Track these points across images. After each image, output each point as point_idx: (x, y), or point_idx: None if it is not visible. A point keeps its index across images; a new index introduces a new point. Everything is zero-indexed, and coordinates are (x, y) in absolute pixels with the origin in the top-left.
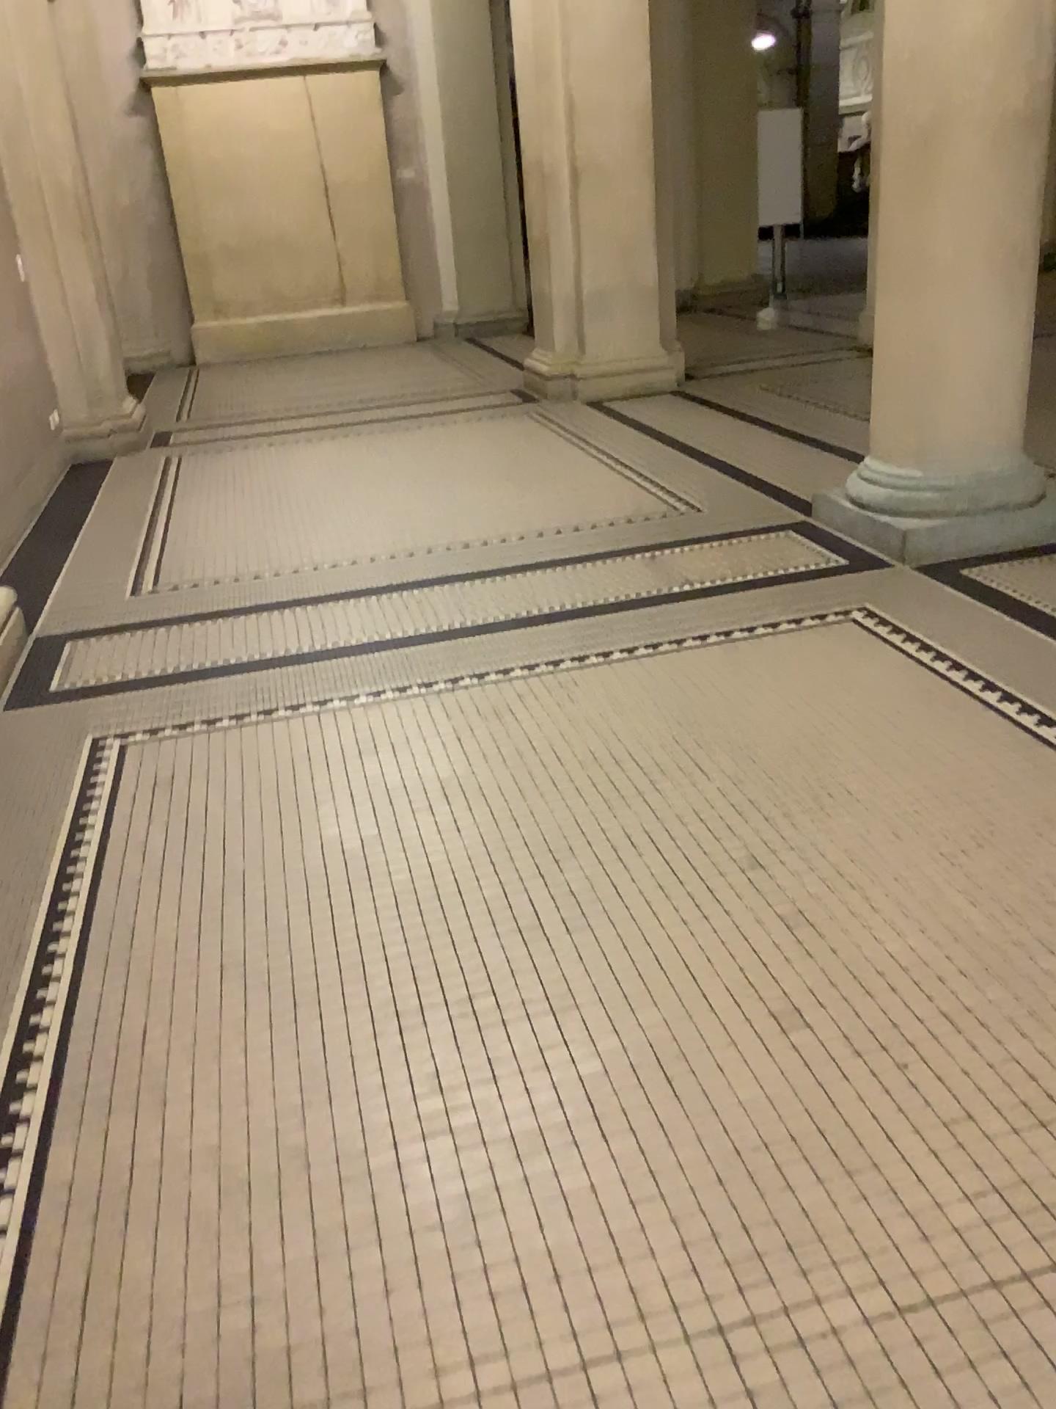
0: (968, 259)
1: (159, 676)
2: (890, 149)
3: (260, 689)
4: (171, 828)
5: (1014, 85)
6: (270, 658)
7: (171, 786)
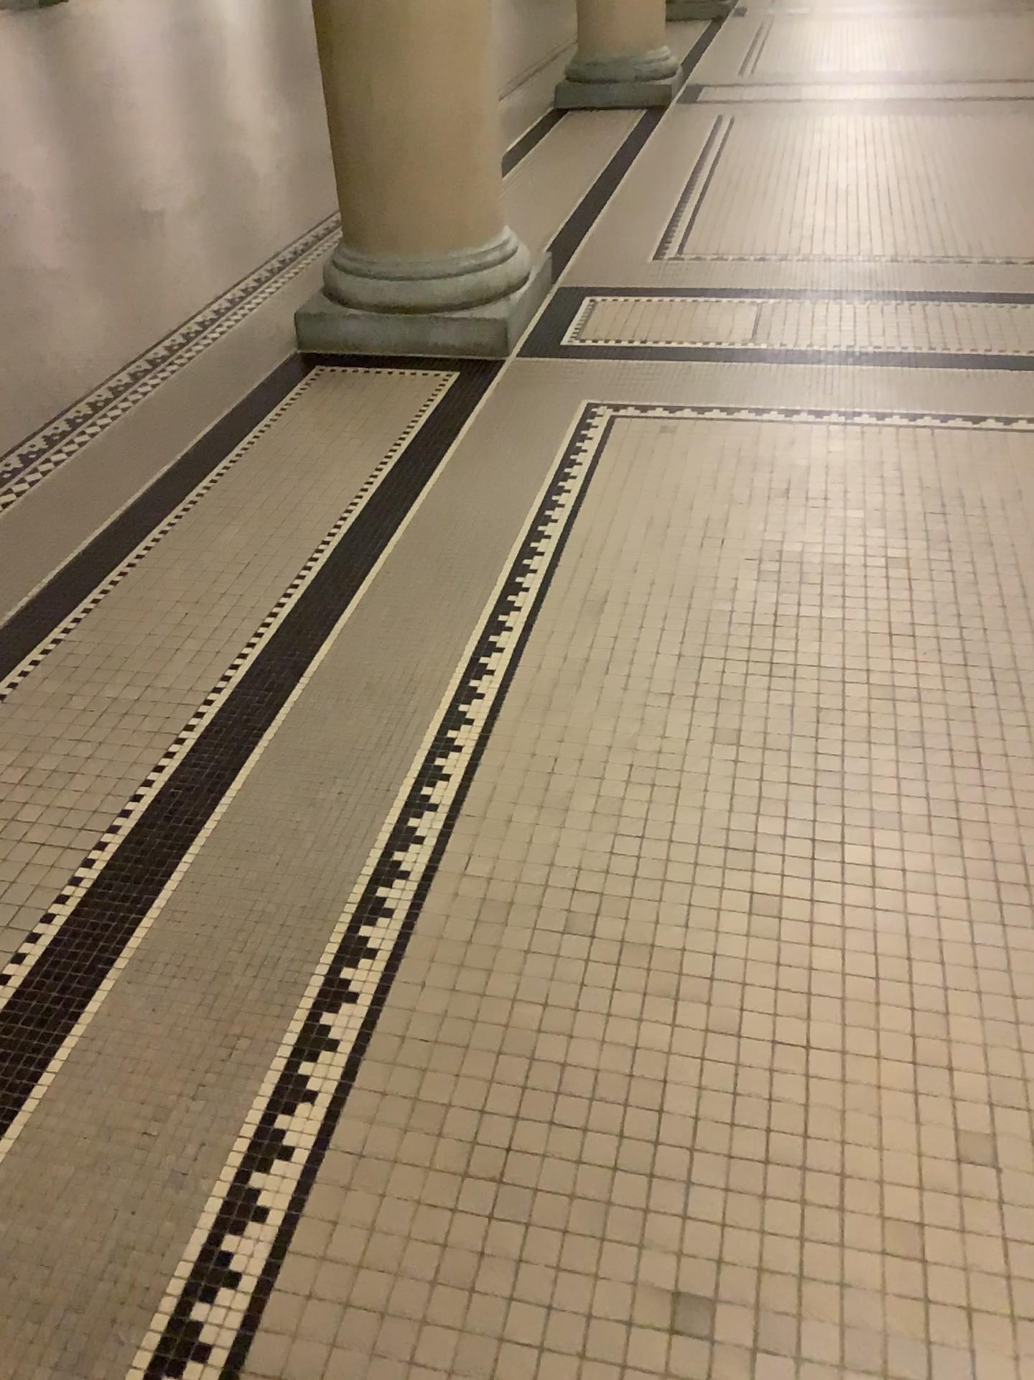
0: None
1: None
2: None
3: None
4: None
5: None
6: None
7: None
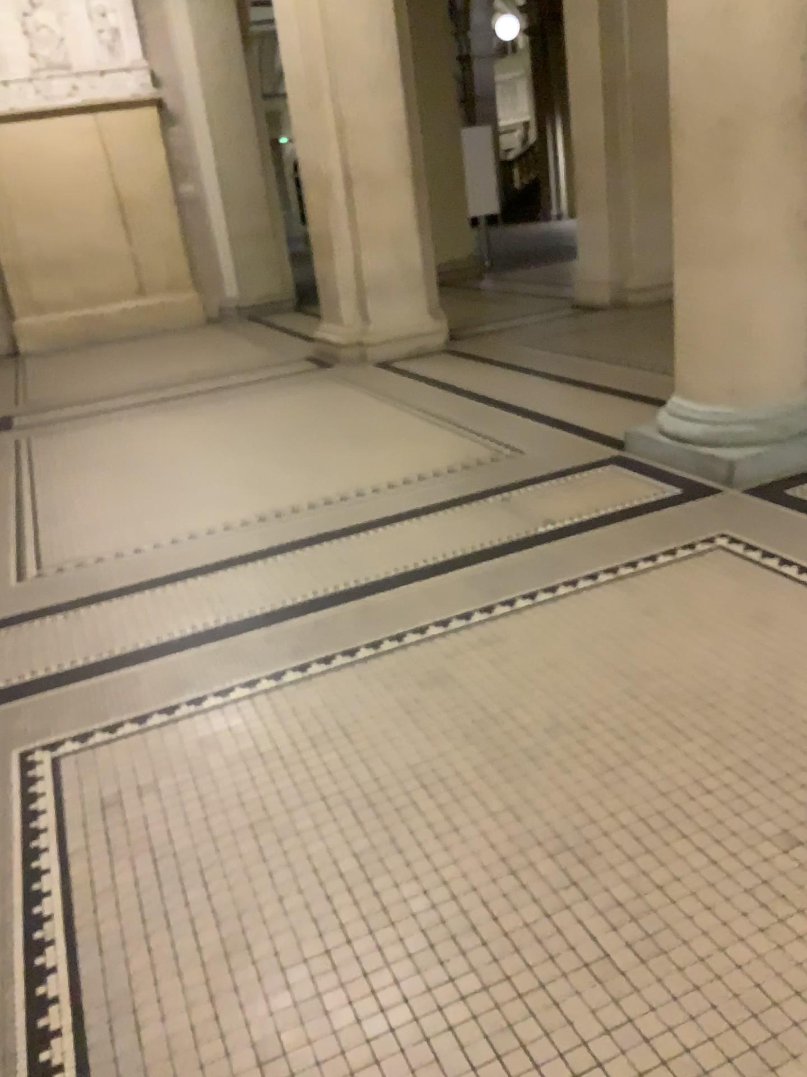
0: (763, 222)
1: (69, 667)
2: (685, 132)
3: (179, 672)
4: (136, 859)
5: (792, 73)
6: (178, 636)
7: (120, 801)
